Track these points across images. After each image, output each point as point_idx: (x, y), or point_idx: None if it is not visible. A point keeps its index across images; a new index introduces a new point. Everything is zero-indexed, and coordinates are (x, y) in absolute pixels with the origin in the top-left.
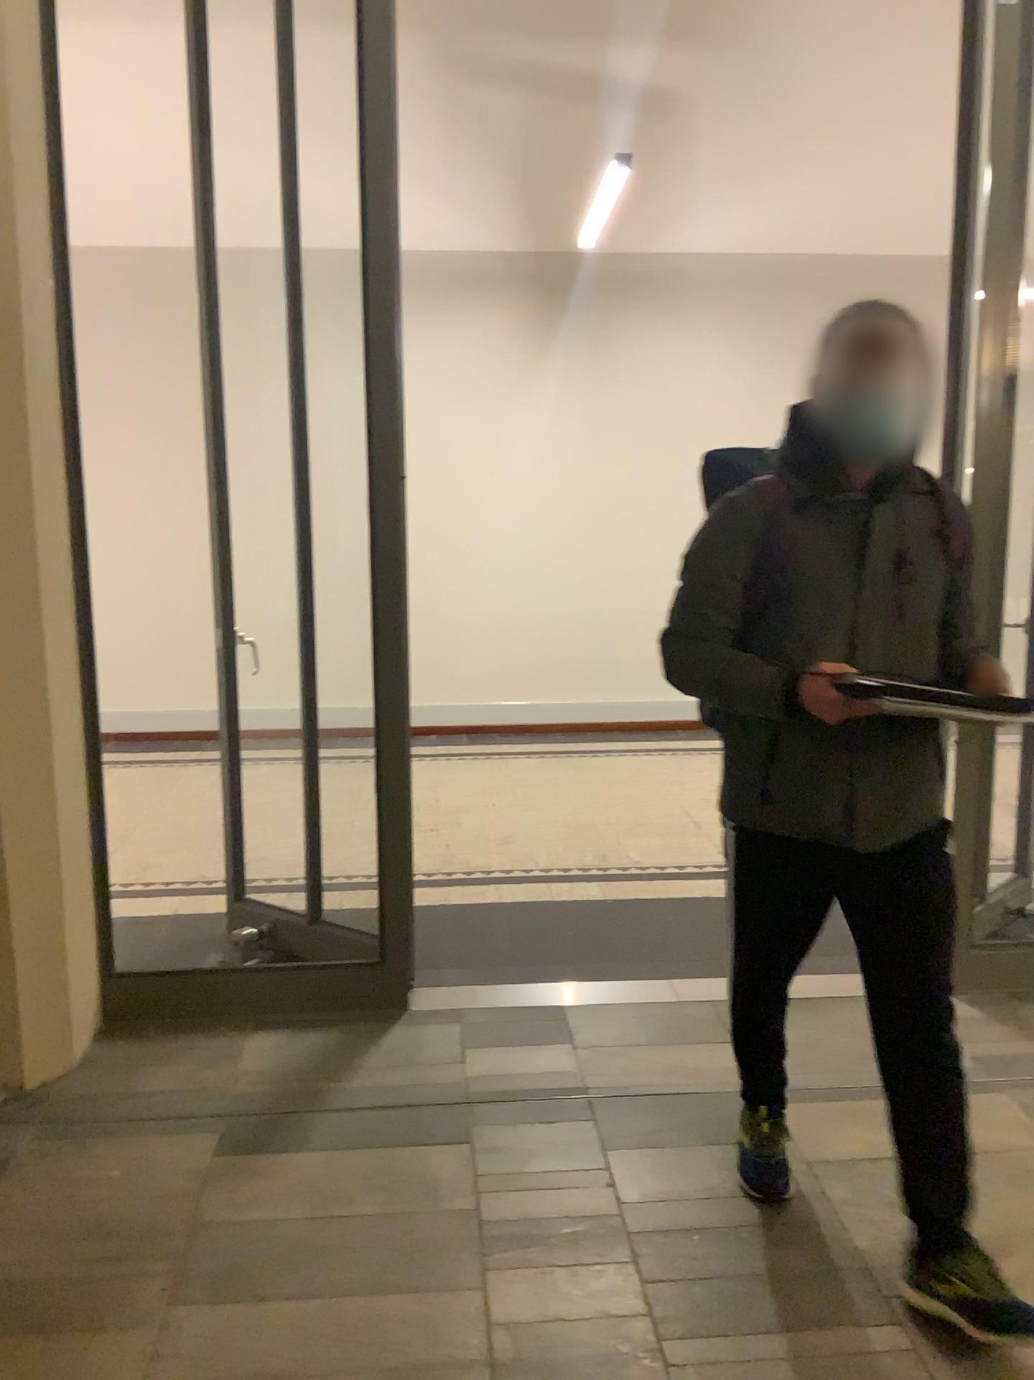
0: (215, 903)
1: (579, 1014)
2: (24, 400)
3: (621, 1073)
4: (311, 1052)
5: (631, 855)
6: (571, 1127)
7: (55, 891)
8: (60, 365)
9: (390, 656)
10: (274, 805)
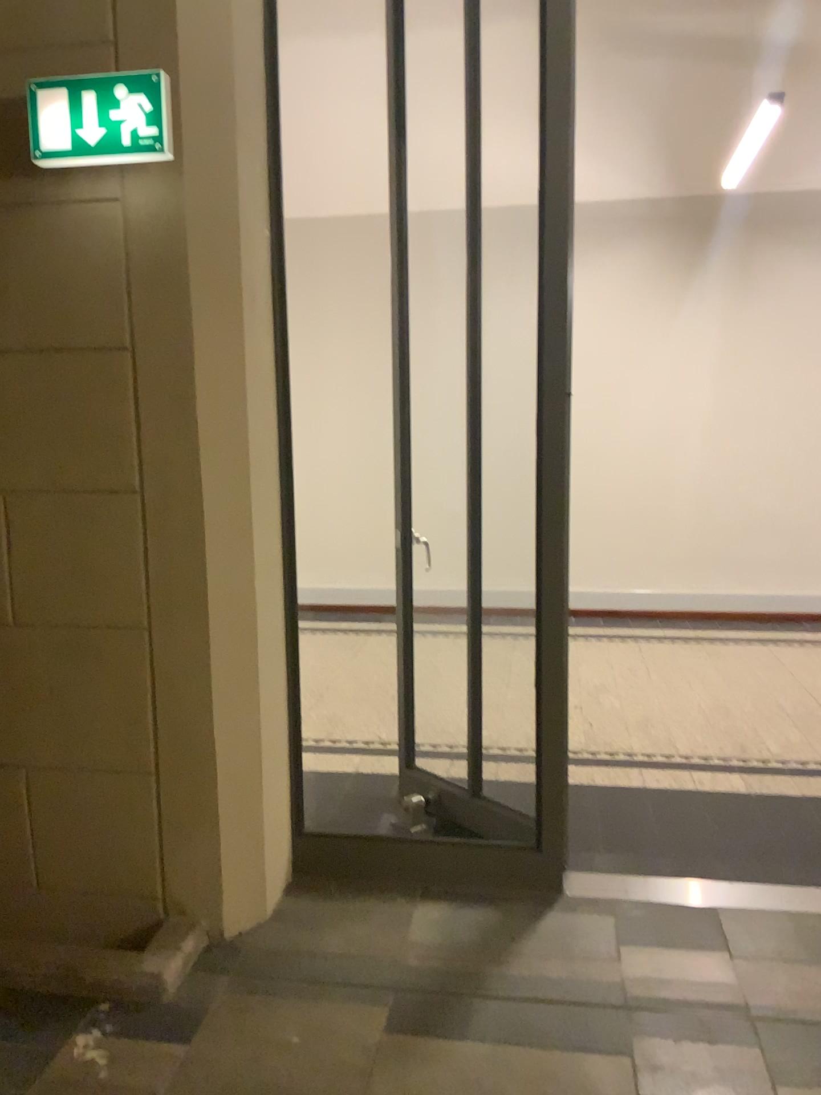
0: (387, 764)
1: (732, 916)
2: (239, 330)
3: (784, 990)
4: (472, 929)
5: (766, 745)
6: (737, 1053)
7: (254, 762)
8: (270, 299)
9: (554, 561)
10: (440, 681)
